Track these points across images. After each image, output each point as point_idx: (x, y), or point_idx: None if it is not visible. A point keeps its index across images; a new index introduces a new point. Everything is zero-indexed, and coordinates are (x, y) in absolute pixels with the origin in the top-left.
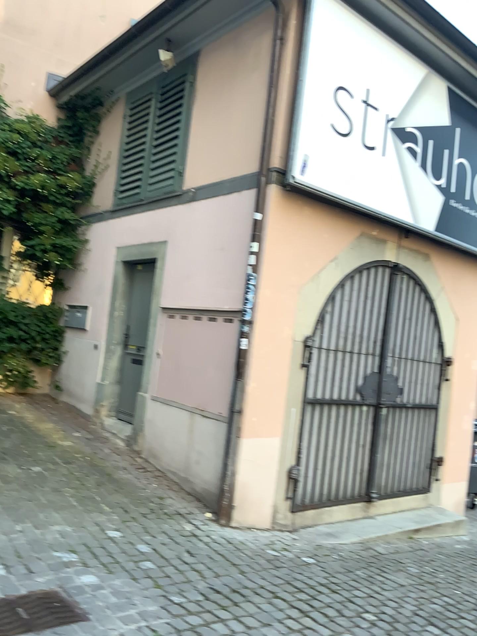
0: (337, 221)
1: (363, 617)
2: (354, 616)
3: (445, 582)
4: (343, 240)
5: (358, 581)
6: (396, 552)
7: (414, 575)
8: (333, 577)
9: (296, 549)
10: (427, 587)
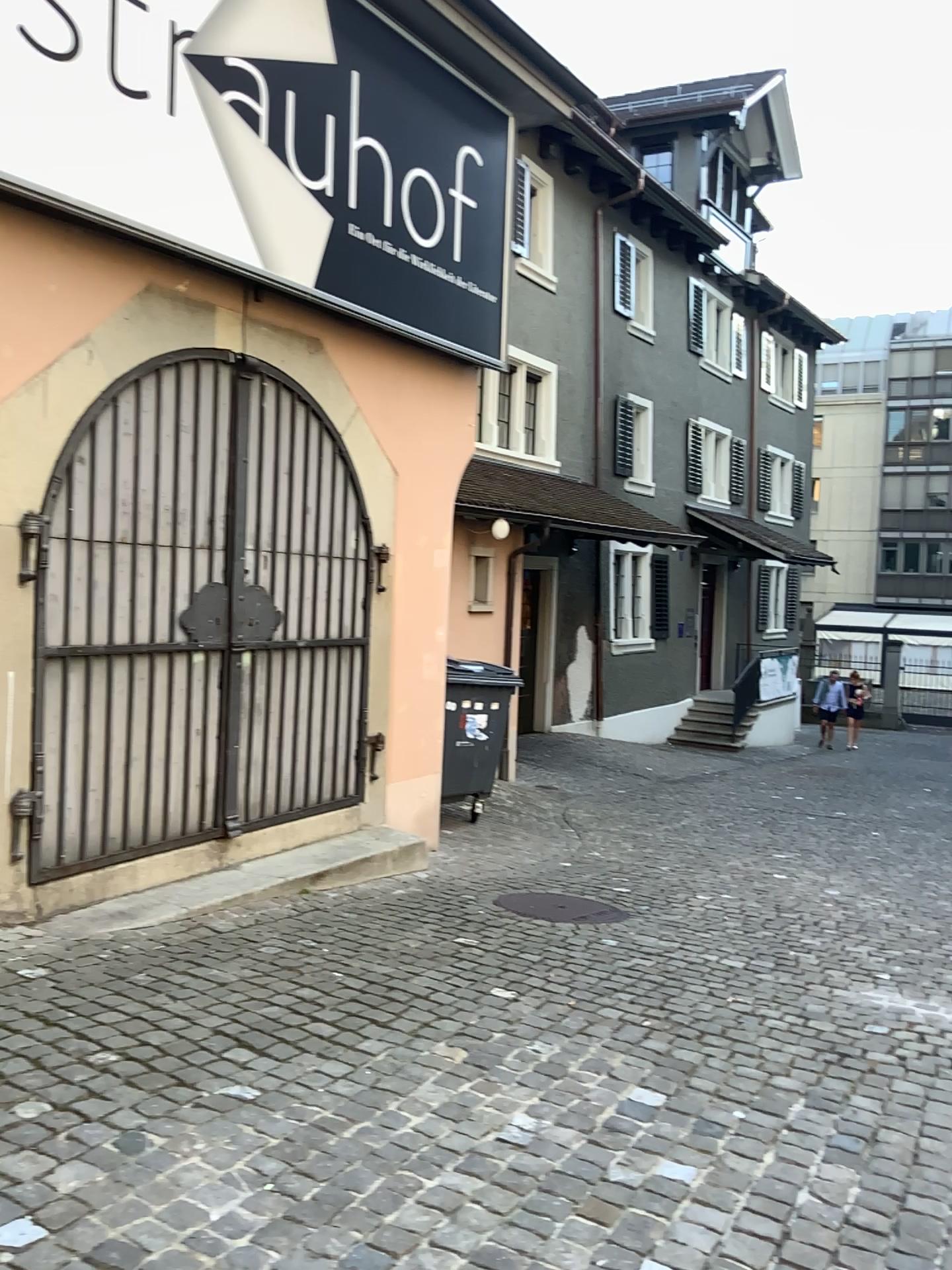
0: (84, 260)
1: (85, 1060)
2: (62, 1063)
3: (316, 962)
4: (105, 303)
5: (119, 994)
6: (246, 924)
7: (258, 961)
8: (66, 995)
9: (12, 956)
10: (274, 977)
